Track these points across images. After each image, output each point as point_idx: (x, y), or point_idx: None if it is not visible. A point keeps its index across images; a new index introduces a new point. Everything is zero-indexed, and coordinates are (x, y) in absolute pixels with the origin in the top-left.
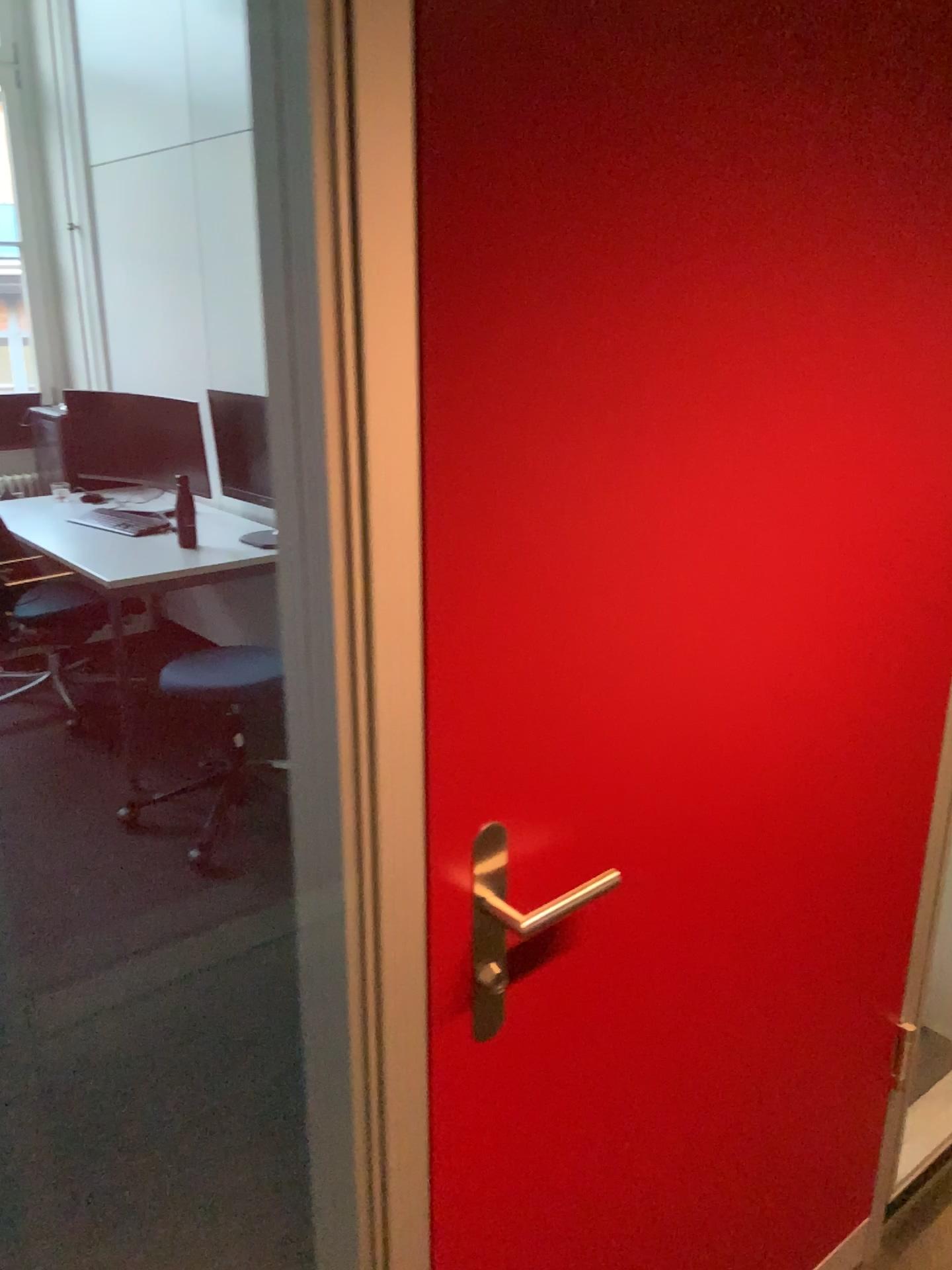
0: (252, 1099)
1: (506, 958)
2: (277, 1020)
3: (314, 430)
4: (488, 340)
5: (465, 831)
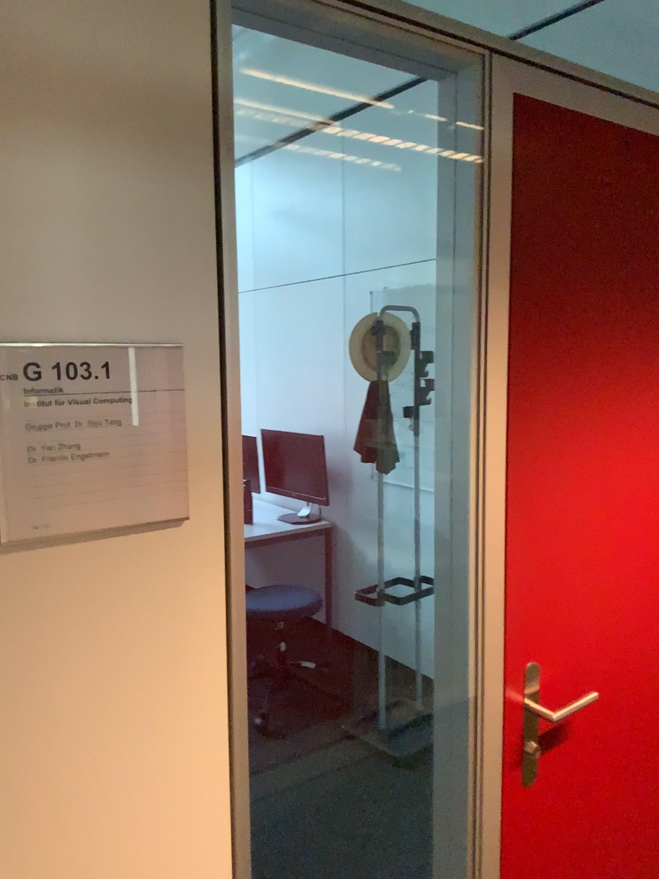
0: (317, 877)
1: (536, 740)
2: (324, 829)
3: (461, 466)
4: (532, 424)
5: (519, 665)
